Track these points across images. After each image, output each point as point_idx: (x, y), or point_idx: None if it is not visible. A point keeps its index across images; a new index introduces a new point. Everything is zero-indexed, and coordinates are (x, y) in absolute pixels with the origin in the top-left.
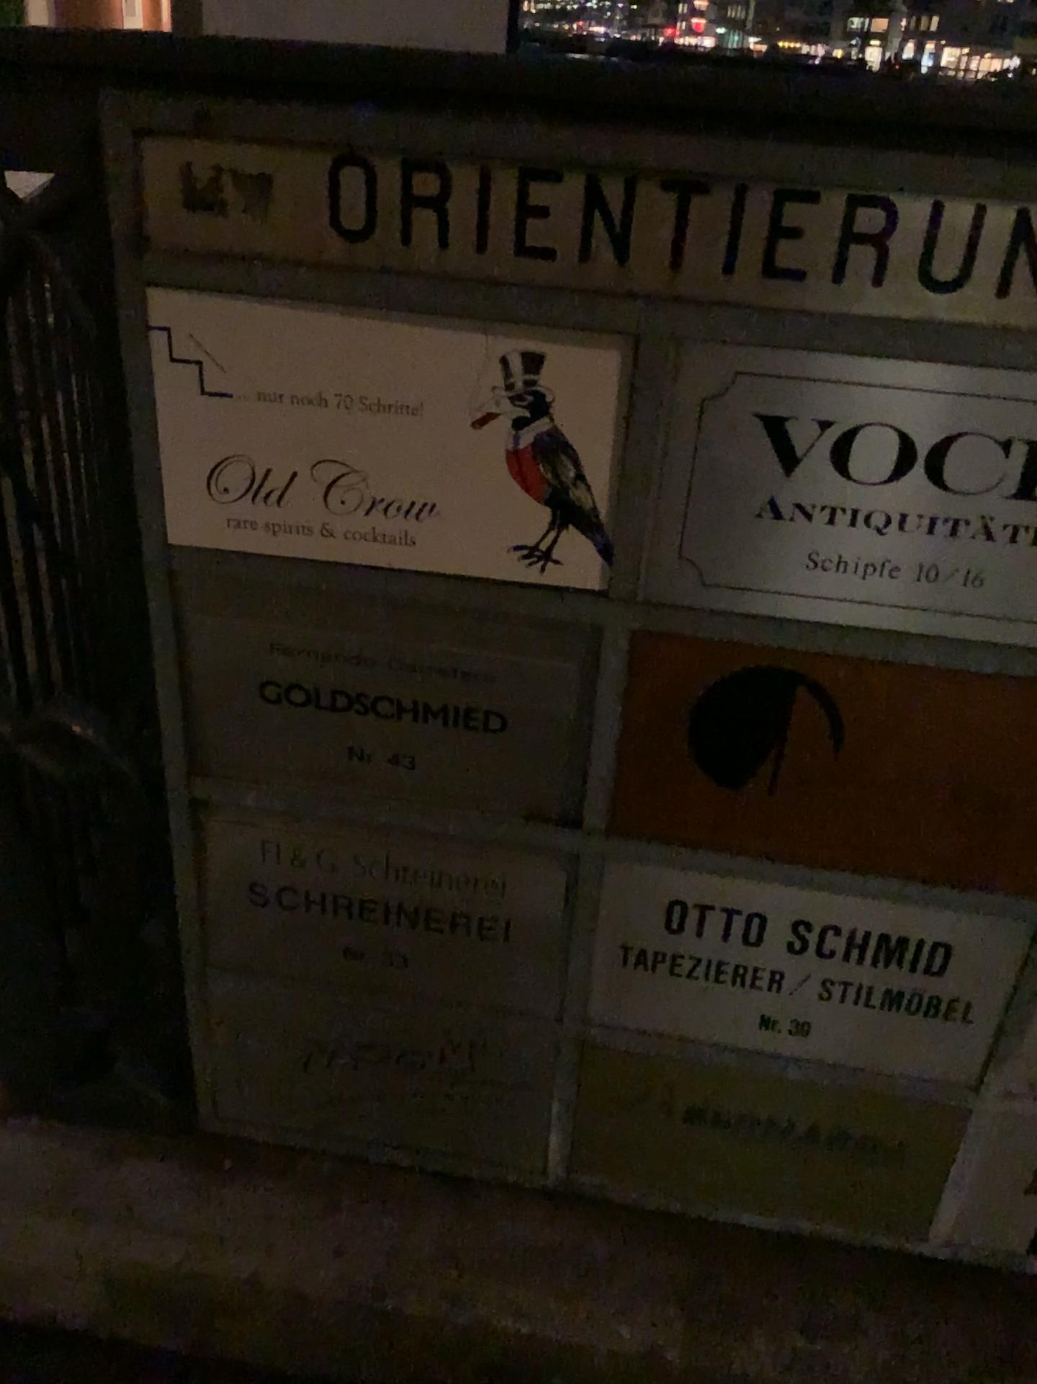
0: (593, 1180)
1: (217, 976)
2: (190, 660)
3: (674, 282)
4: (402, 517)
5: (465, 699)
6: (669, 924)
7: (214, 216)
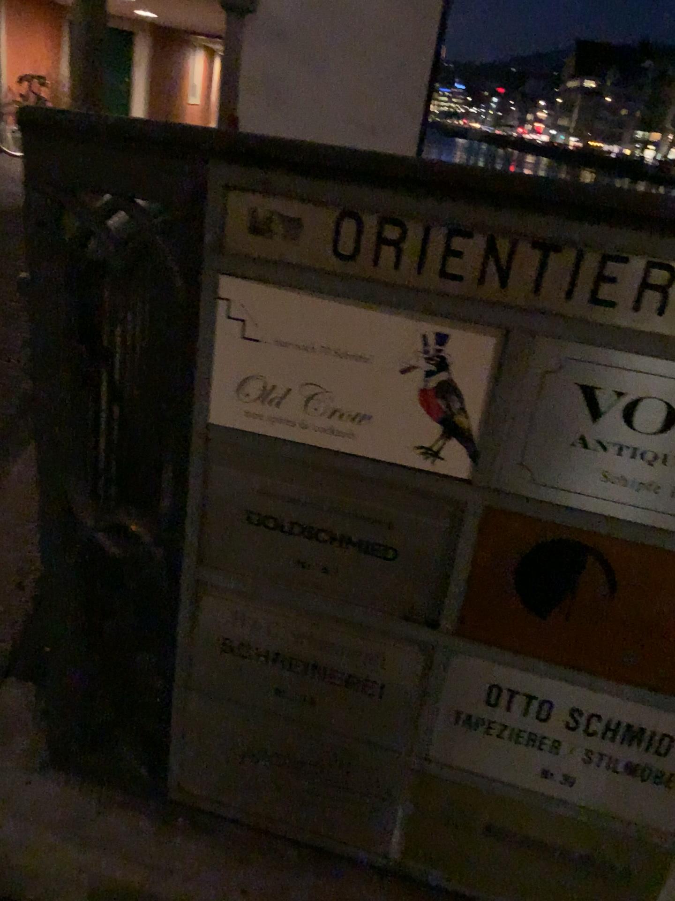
0: (418, 869)
1: (194, 697)
2: (209, 495)
3: (534, 302)
4: (351, 422)
5: (375, 538)
6: (489, 700)
7: (265, 238)
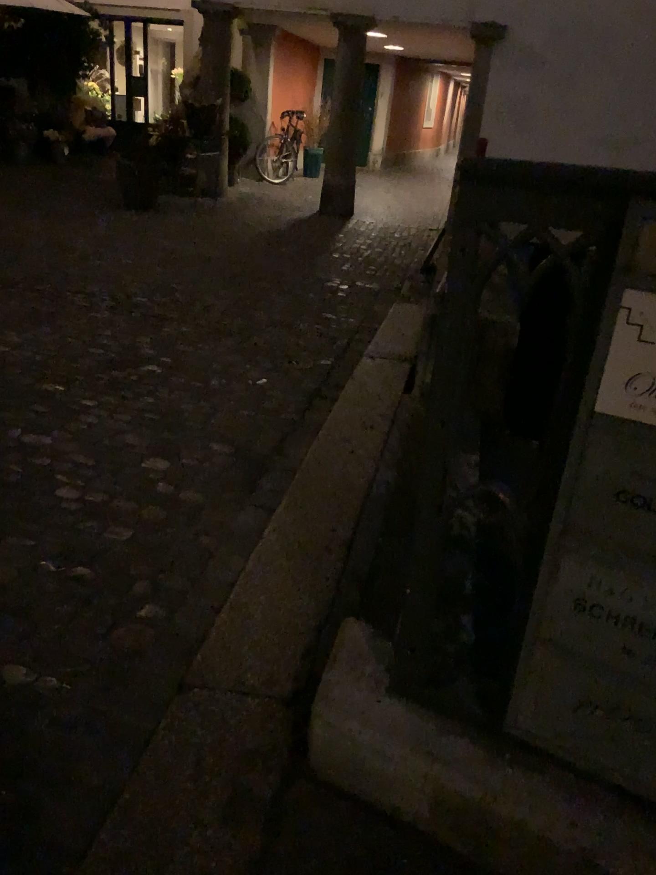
0: None
1: (541, 644)
2: (583, 472)
3: None
4: None
5: None
6: None
7: None
